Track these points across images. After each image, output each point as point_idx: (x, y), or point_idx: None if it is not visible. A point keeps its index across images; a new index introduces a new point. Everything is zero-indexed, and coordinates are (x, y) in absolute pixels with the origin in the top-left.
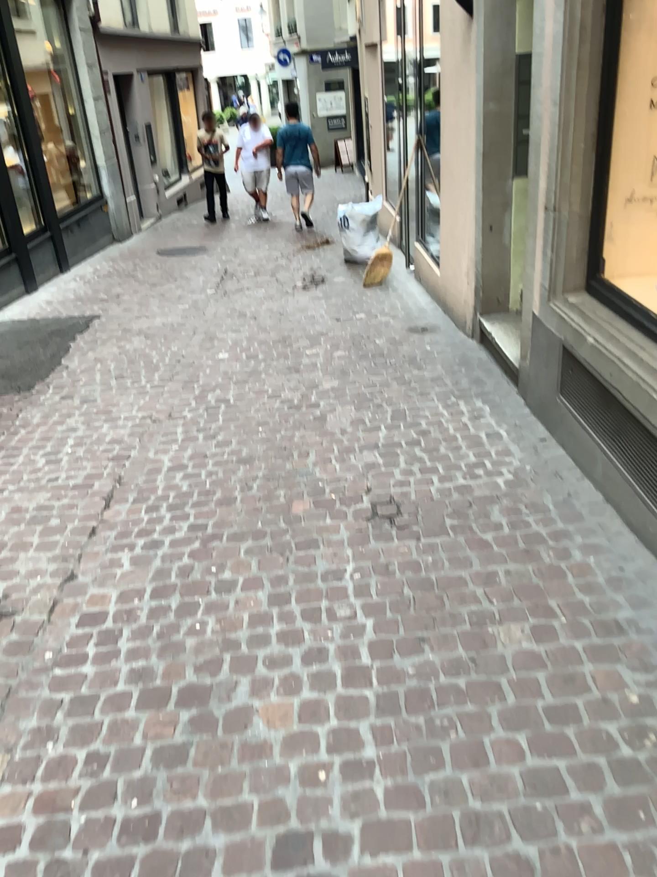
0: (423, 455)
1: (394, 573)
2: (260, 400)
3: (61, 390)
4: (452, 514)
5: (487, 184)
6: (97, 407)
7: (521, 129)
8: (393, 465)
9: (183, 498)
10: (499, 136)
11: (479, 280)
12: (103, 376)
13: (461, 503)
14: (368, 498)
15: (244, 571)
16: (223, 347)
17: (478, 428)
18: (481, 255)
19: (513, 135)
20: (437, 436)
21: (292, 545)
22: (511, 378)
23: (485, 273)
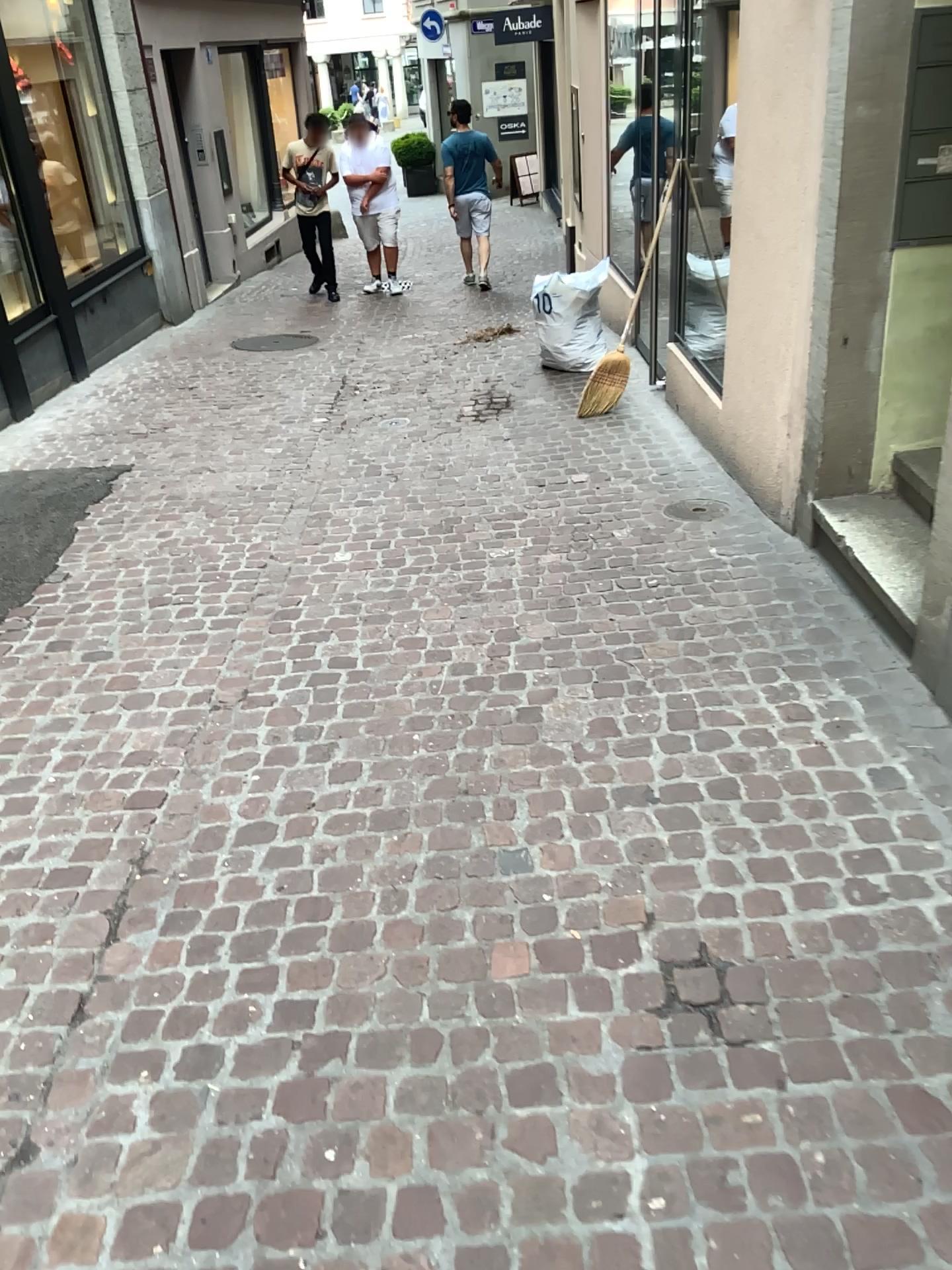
0: (751, 828)
1: (746, 1207)
2: (414, 669)
3: (48, 631)
4: (845, 1012)
5: (840, 259)
6: (111, 675)
7: (916, 155)
8: (692, 852)
9: (267, 928)
10: (871, 168)
11: (816, 435)
12: (127, 601)
13: (856, 975)
14: (654, 950)
15: (401, 1171)
16: (343, 543)
17: (853, 762)
18: (820, 390)
19: (900, 166)
20: (770, 779)
21: (505, 1091)
22: (887, 634)
23: (827, 423)
